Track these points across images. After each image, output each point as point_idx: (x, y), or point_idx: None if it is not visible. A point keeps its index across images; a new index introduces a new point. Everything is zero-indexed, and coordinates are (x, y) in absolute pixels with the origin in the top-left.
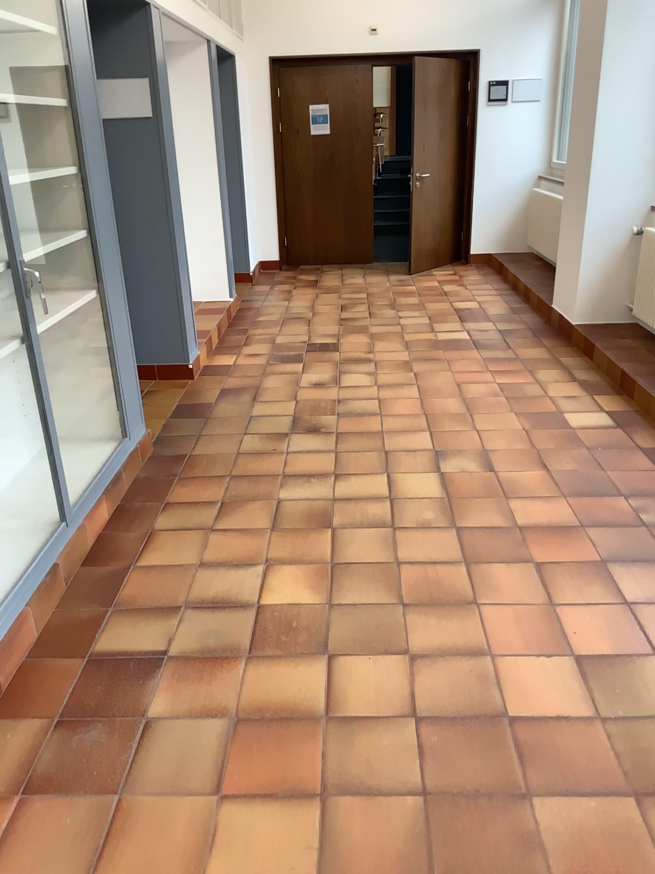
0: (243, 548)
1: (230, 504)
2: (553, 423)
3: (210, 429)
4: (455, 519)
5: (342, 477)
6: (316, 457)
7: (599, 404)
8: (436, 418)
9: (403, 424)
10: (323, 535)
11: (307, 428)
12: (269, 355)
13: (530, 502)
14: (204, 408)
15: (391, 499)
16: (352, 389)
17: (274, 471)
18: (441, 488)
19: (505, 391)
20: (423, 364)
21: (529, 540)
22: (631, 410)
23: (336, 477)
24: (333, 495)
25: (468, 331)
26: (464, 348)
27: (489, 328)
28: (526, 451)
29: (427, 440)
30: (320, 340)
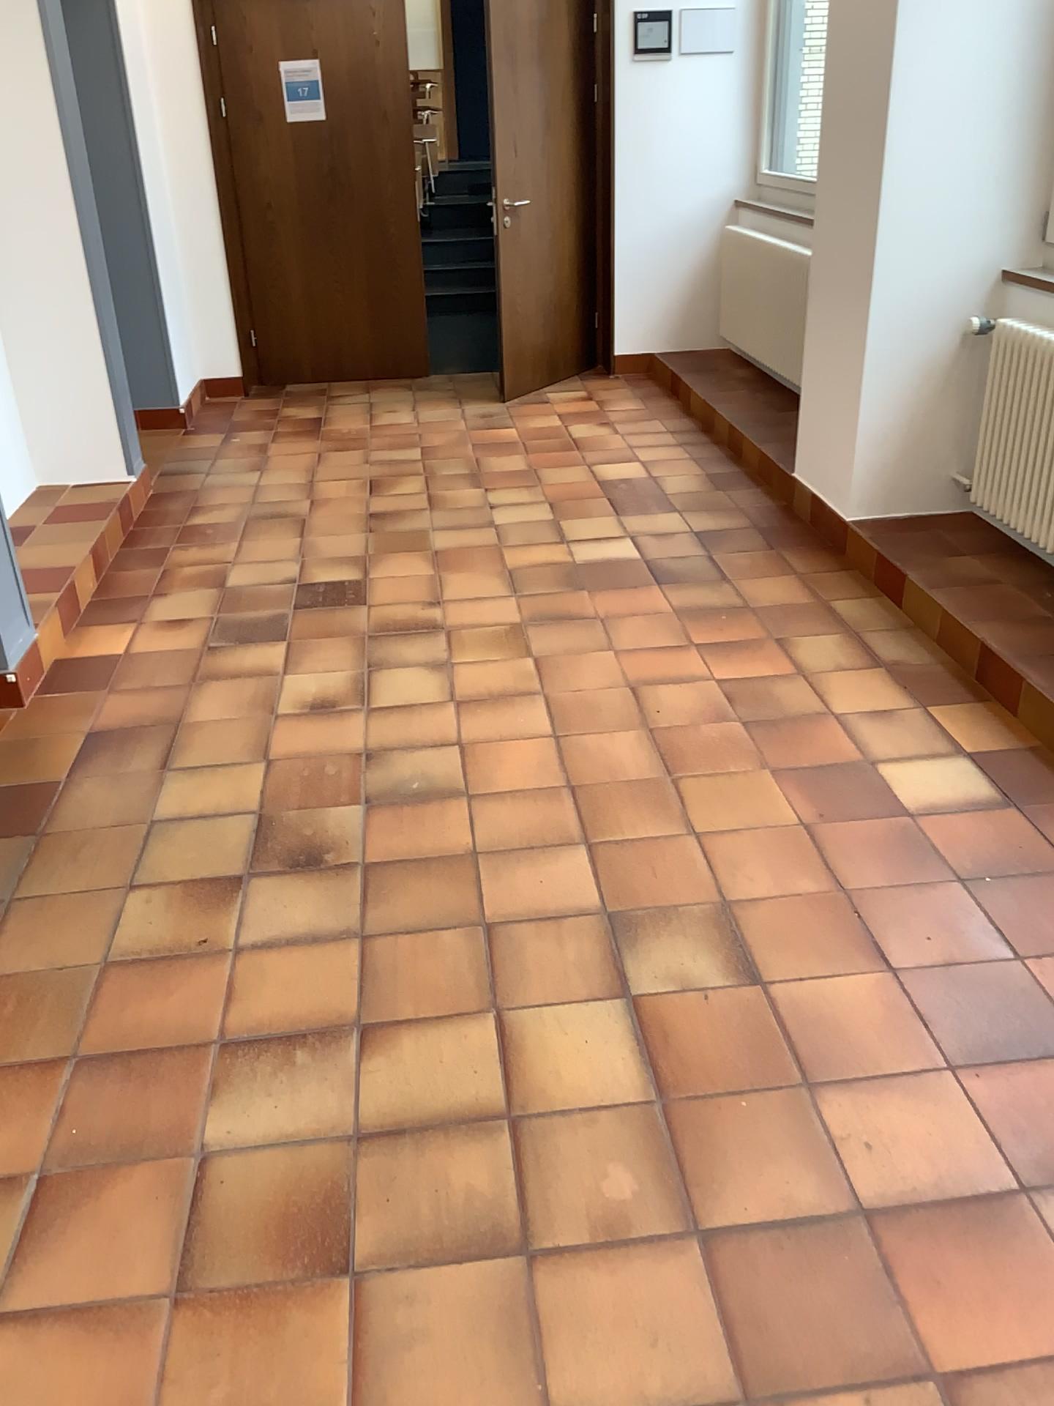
0: (83, 1400)
1: (64, 1184)
2: (865, 802)
3: (46, 876)
4: (689, 1197)
5: (378, 1035)
6: (310, 966)
7: (949, 735)
8: (596, 801)
9: (521, 826)
10: (324, 1314)
11: (292, 856)
12: (209, 625)
13: (873, 1102)
14: (39, 803)
15: (511, 1122)
16: (396, 714)
17: (200, 1023)
18: (637, 1064)
19: (738, 703)
20: (550, 632)
21: (903, 1275)
22: (1023, 749)
23: (362, 1036)
24: (354, 1119)
25: (635, 539)
26: (632, 585)
27: (675, 530)
28: (824, 904)
29: (584, 880)
30: (325, 575)
